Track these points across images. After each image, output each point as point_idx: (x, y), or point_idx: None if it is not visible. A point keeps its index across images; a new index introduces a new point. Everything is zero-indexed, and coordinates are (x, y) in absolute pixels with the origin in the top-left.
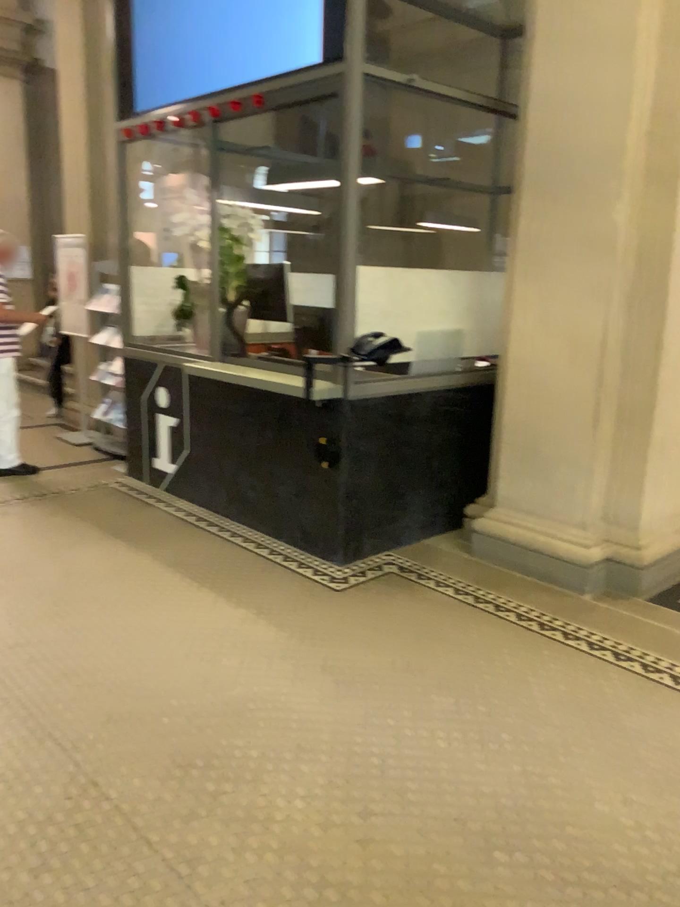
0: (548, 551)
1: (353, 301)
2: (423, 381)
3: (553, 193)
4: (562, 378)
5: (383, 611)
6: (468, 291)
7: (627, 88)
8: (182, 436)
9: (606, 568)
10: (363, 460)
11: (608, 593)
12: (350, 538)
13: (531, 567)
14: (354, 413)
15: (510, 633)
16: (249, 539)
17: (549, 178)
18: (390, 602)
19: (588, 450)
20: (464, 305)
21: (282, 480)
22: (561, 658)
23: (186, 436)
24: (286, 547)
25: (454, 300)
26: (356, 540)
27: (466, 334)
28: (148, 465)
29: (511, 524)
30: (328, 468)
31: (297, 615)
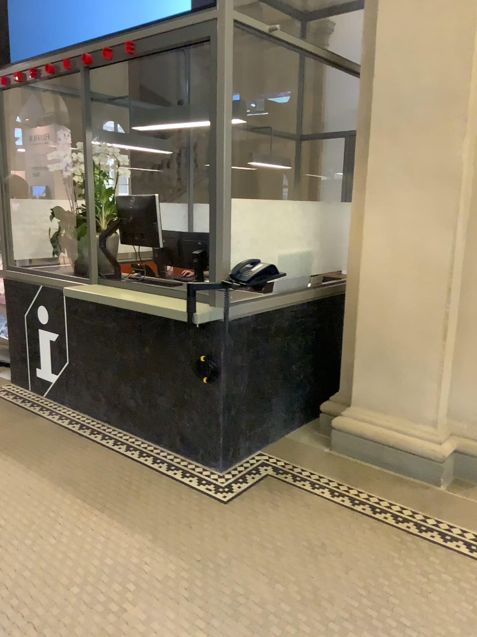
0: (406, 448)
1: (230, 231)
2: (284, 299)
3: (403, 133)
4: (414, 297)
5: (273, 524)
6: (316, 218)
7: (474, 39)
8: (63, 350)
9: (456, 461)
10: (238, 374)
11: (459, 483)
12: (229, 445)
13: (390, 461)
14: (230, 333)
15: (396, 540)
16: (132, 447)
17: (399, 120)
18: (276, 510)
19: (439, 358)
20: (313, 231)
21: (161, 392)
22: (453, 568)
23: (67, 350)
24: (168, 454)
25: (306, 227)
26: (234, 446)
27: (314, 256)
28: (32, 376)
29: (370, 424)
30: (207, 384)
31: (193, 537)
